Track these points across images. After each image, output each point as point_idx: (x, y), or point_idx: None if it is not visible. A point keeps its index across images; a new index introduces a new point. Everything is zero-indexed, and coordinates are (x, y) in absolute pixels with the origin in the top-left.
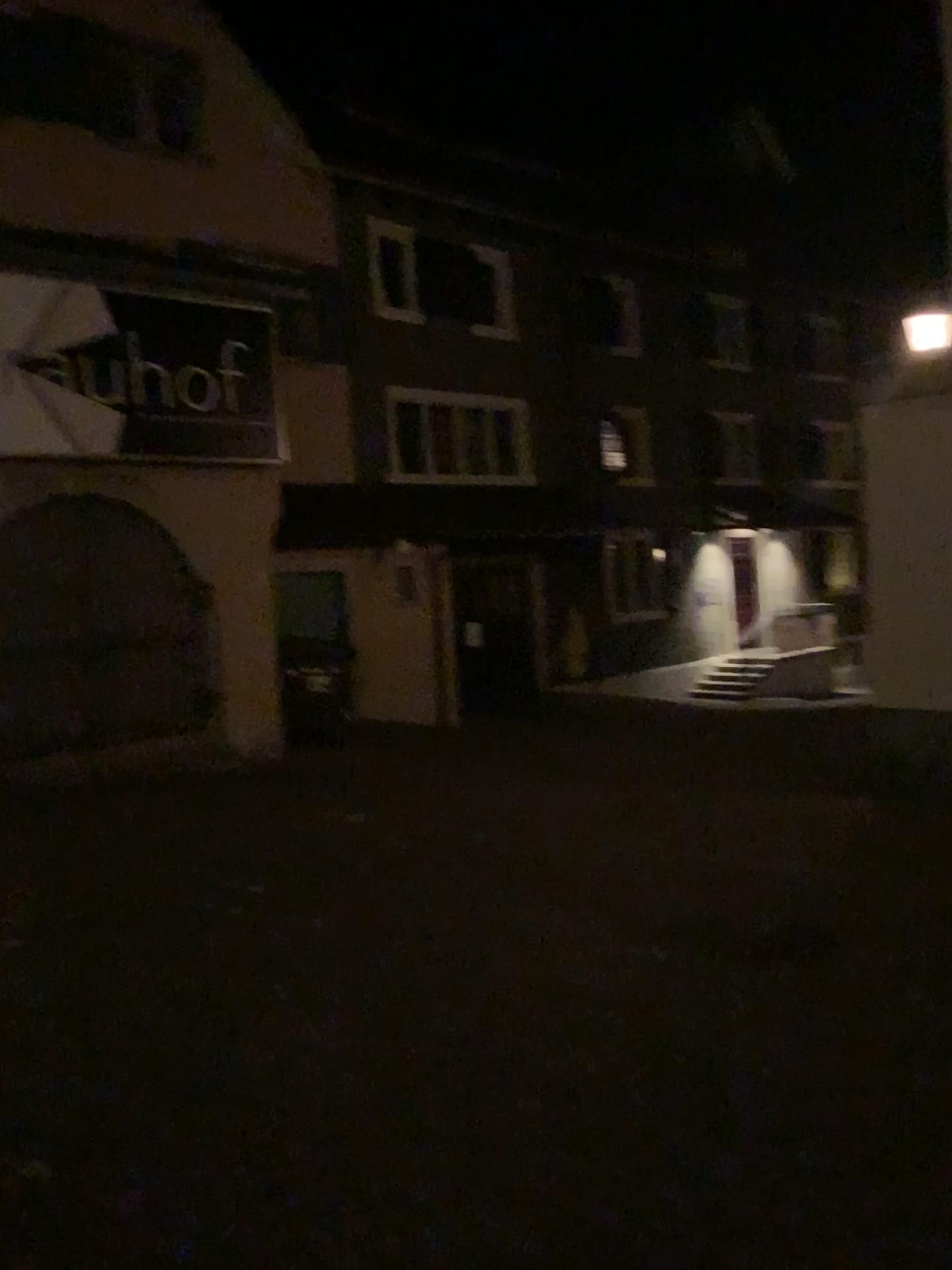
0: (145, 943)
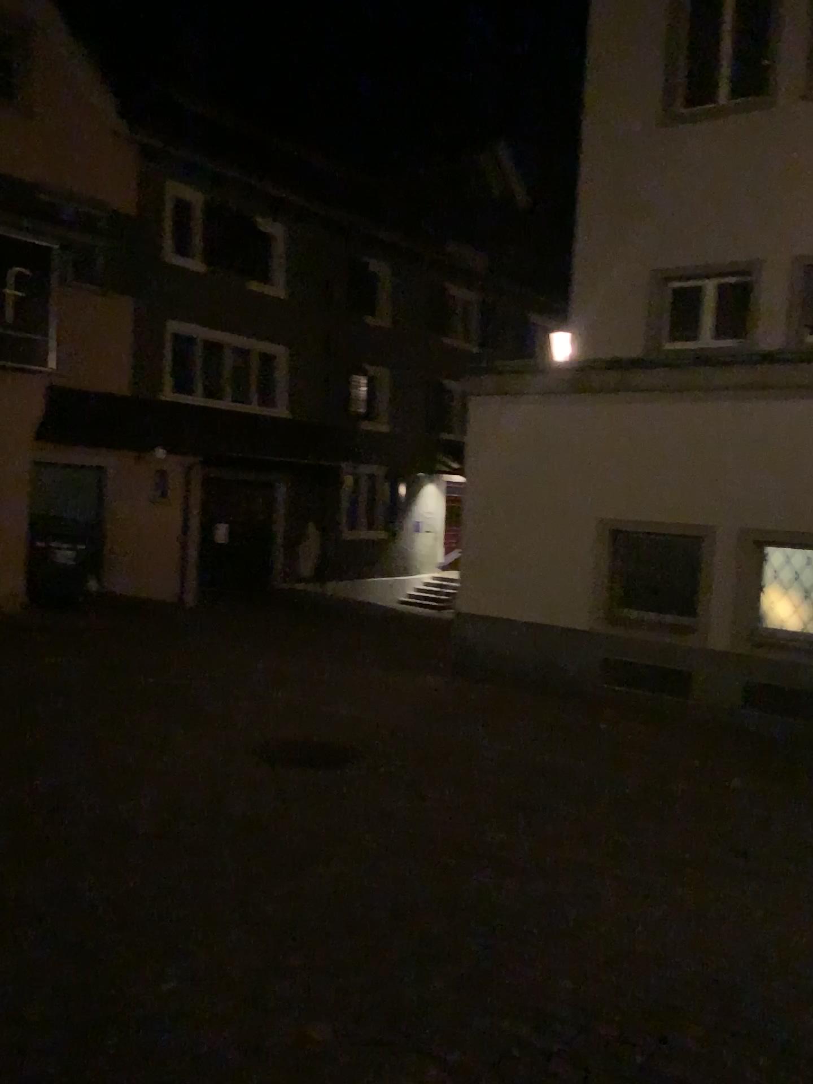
0: None
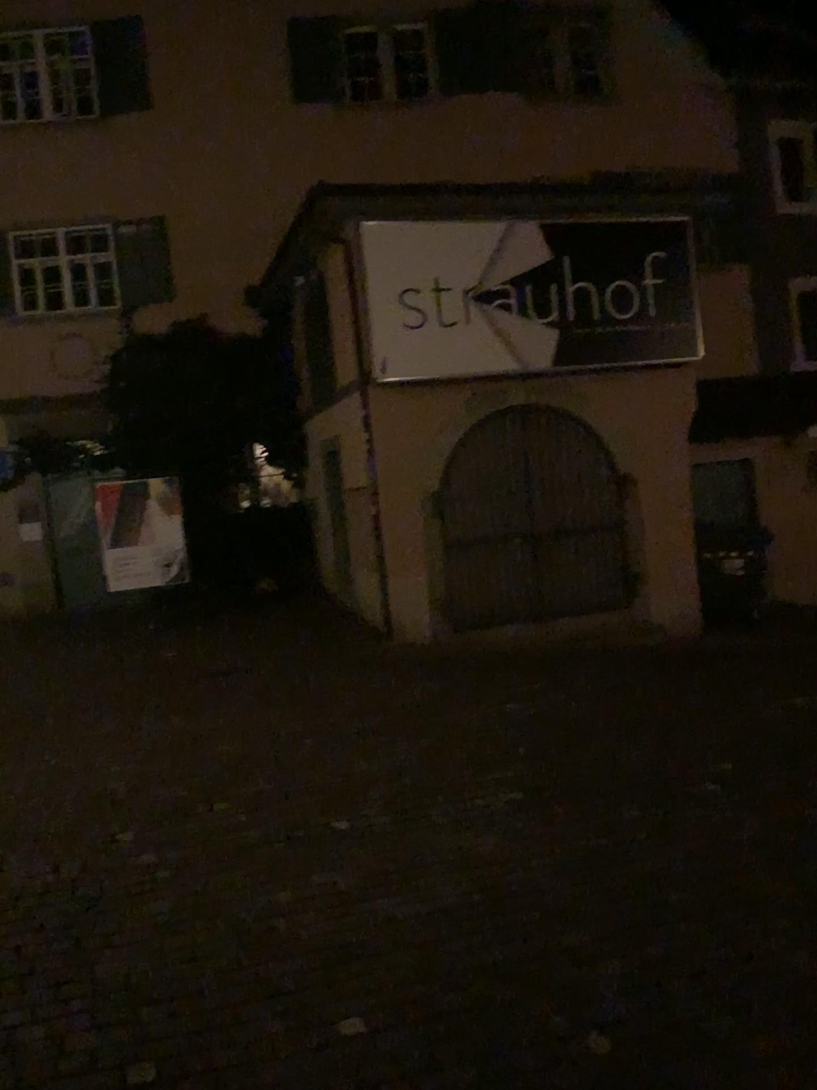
0: (641, 815)
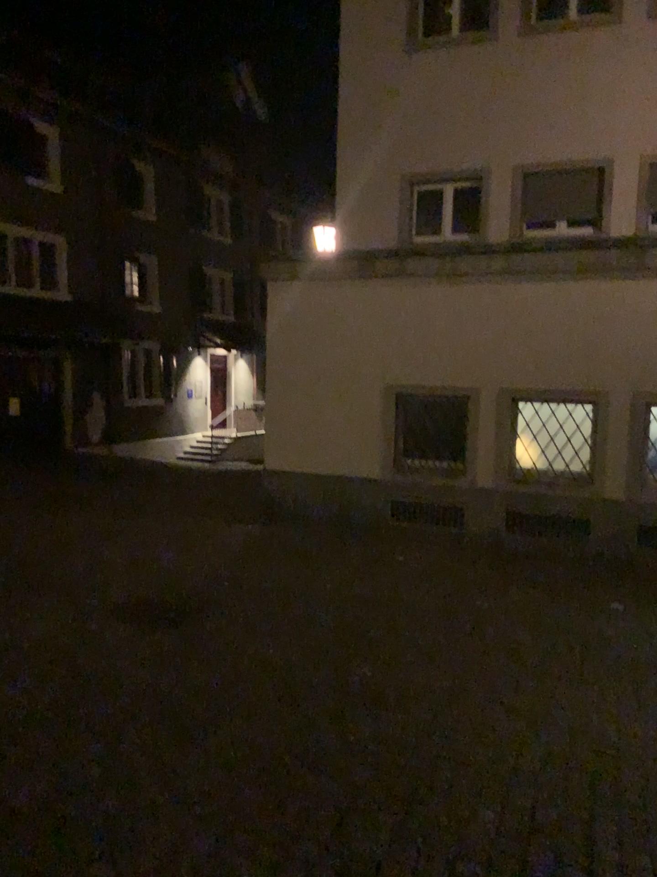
0: None
